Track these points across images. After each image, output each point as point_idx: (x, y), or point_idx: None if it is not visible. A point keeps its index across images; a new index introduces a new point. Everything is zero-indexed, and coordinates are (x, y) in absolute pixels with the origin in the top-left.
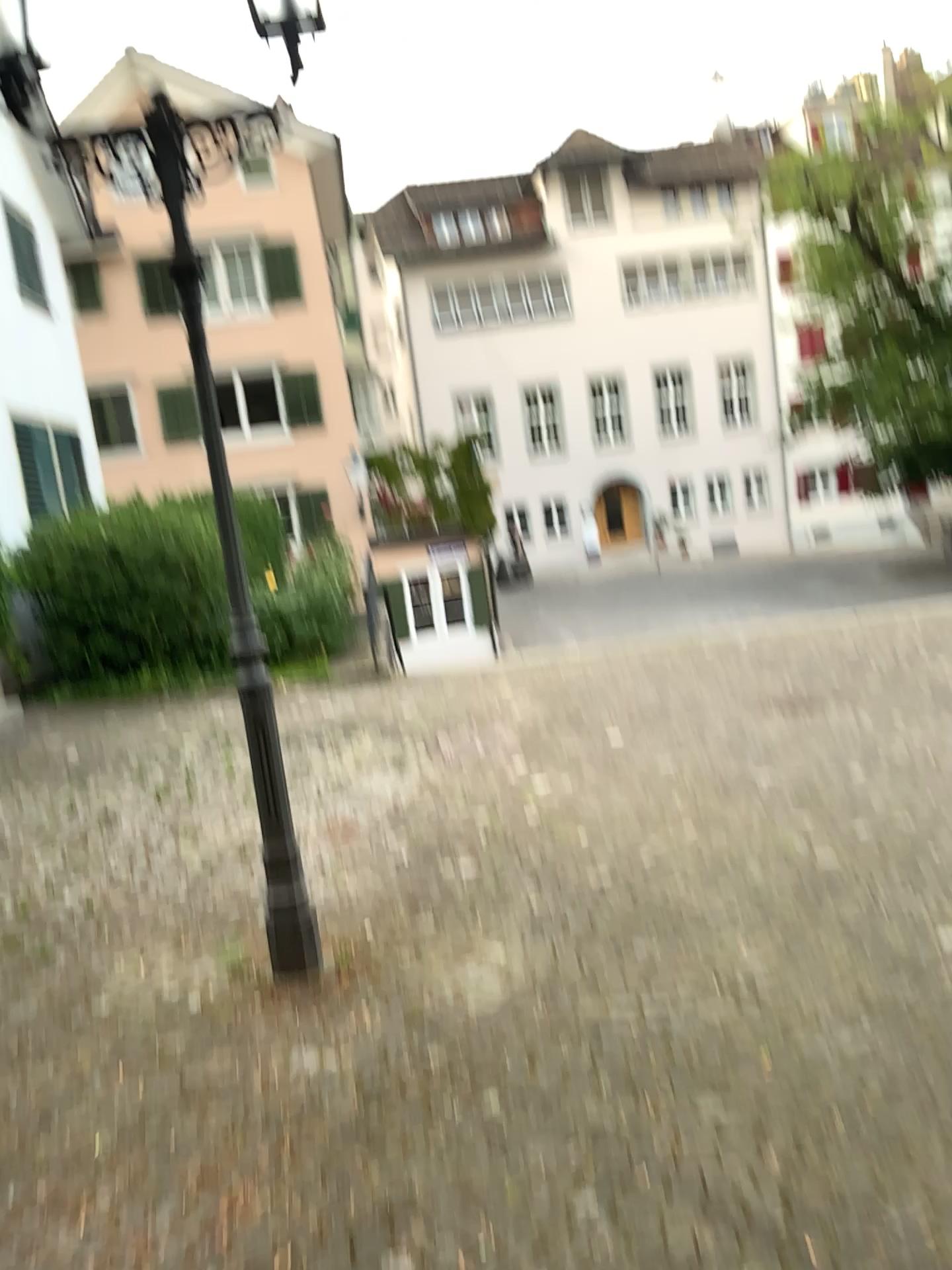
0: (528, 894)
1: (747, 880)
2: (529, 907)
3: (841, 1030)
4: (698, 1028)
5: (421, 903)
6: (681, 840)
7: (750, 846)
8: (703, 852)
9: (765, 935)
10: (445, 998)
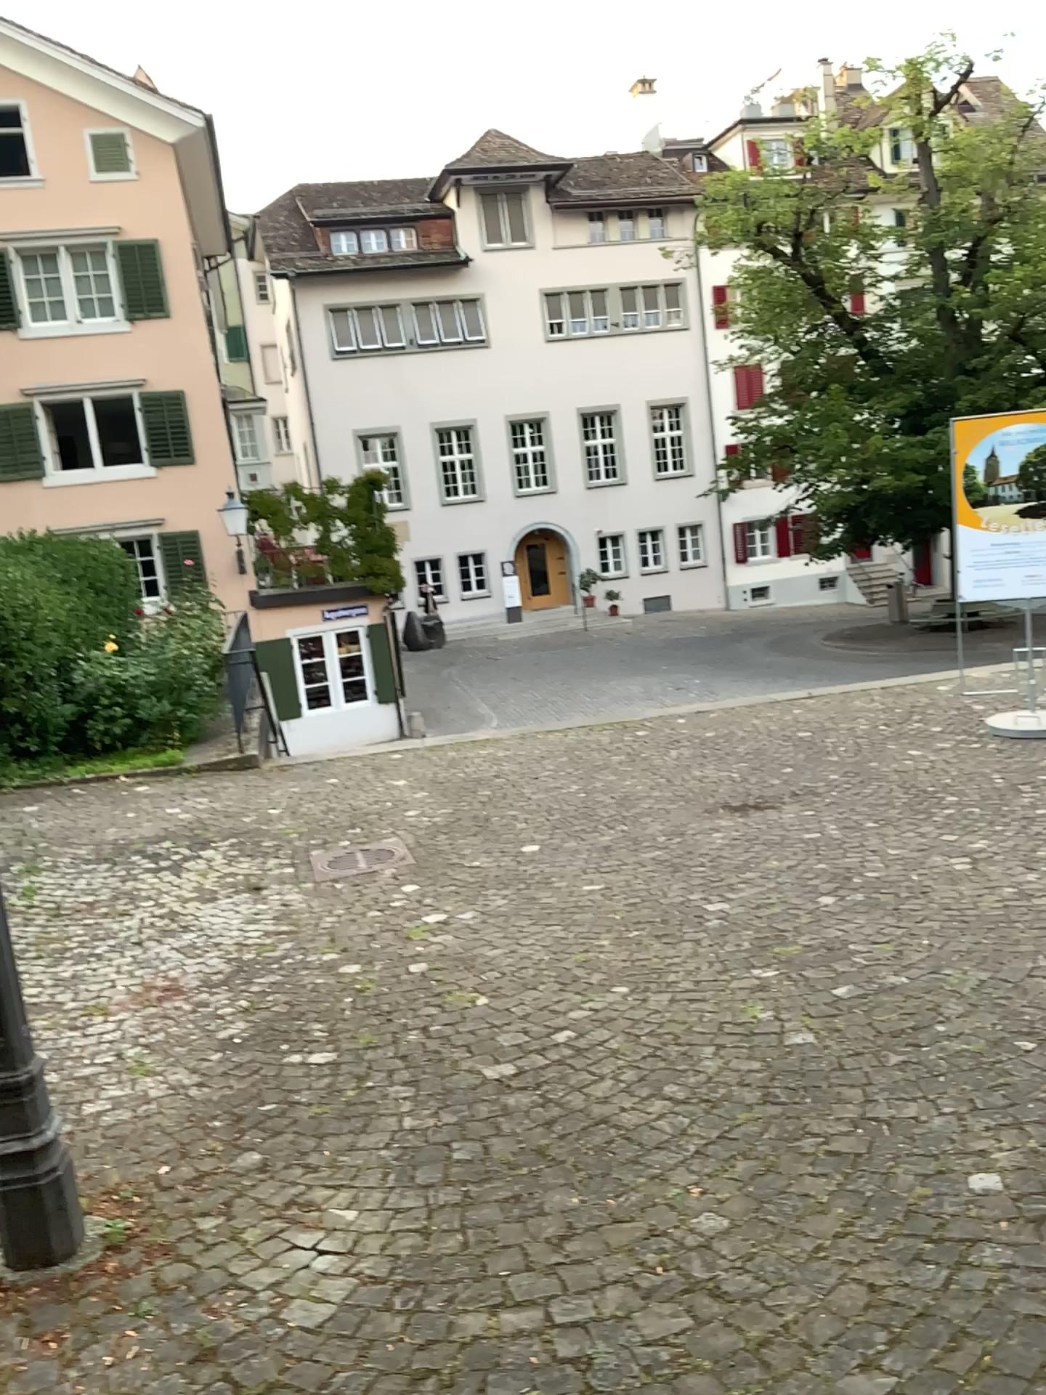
0: (400, 1107)
1: (699, 1075)
2: (401, 1129)
3: (849, 1373)
4: (635, 1375)
5: (249, 1126)
6: (611, 1009)
7: (701, 1018)
8: (640, 1028)
9: (728, 1176)
10: (256, 1318)
